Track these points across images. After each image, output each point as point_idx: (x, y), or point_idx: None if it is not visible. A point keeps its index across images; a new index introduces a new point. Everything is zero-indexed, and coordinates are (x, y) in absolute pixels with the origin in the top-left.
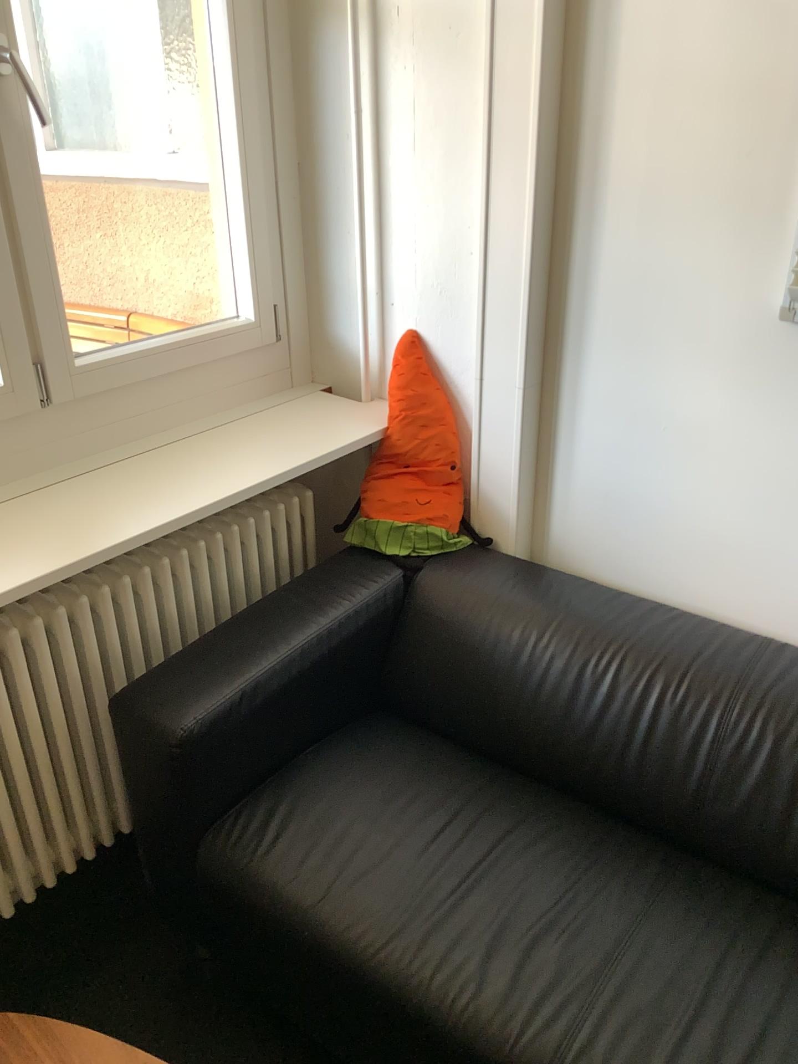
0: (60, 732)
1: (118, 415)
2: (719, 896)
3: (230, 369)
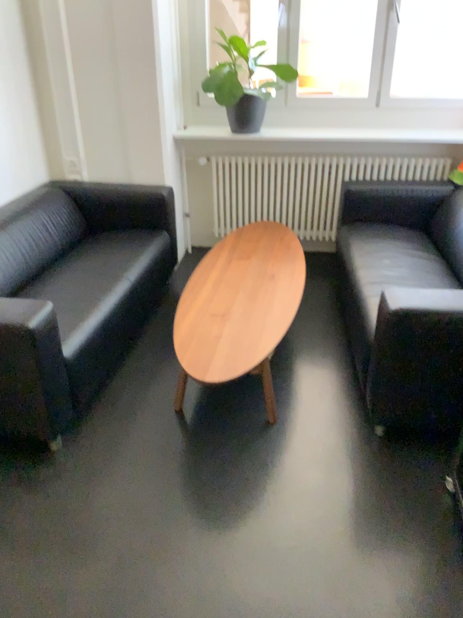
0: (339, 195)
1: (399, 117)
2: (444, 278)
3: (448, 113)
